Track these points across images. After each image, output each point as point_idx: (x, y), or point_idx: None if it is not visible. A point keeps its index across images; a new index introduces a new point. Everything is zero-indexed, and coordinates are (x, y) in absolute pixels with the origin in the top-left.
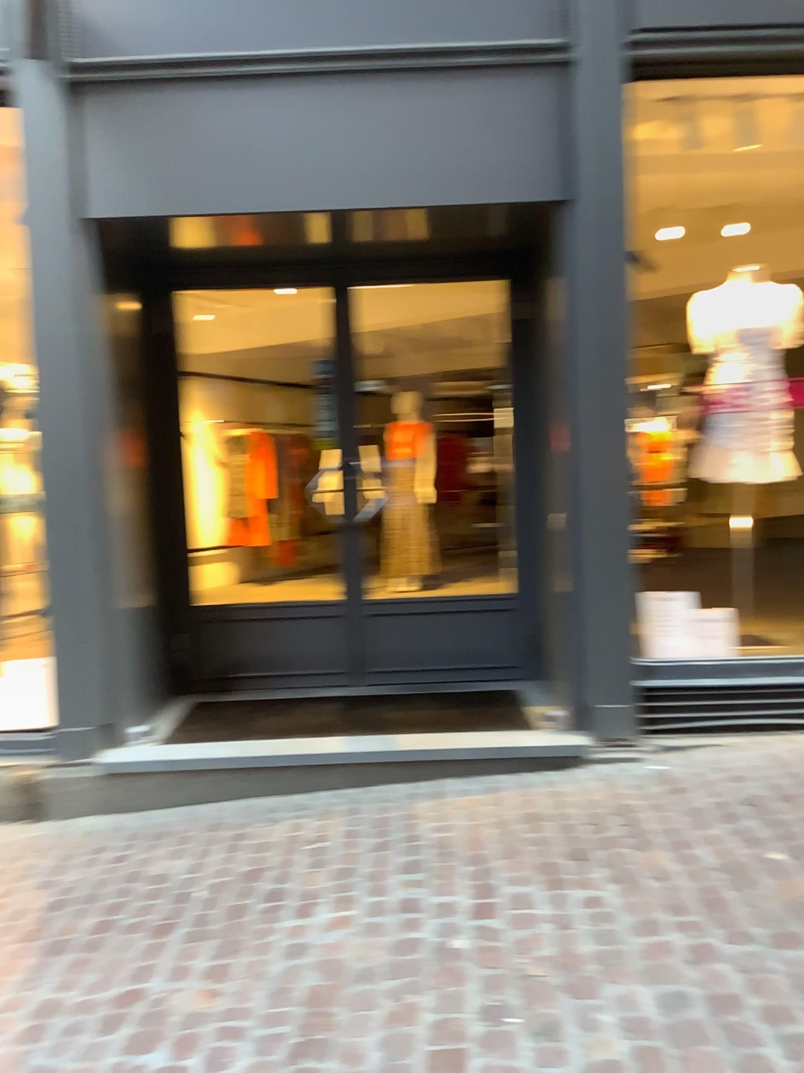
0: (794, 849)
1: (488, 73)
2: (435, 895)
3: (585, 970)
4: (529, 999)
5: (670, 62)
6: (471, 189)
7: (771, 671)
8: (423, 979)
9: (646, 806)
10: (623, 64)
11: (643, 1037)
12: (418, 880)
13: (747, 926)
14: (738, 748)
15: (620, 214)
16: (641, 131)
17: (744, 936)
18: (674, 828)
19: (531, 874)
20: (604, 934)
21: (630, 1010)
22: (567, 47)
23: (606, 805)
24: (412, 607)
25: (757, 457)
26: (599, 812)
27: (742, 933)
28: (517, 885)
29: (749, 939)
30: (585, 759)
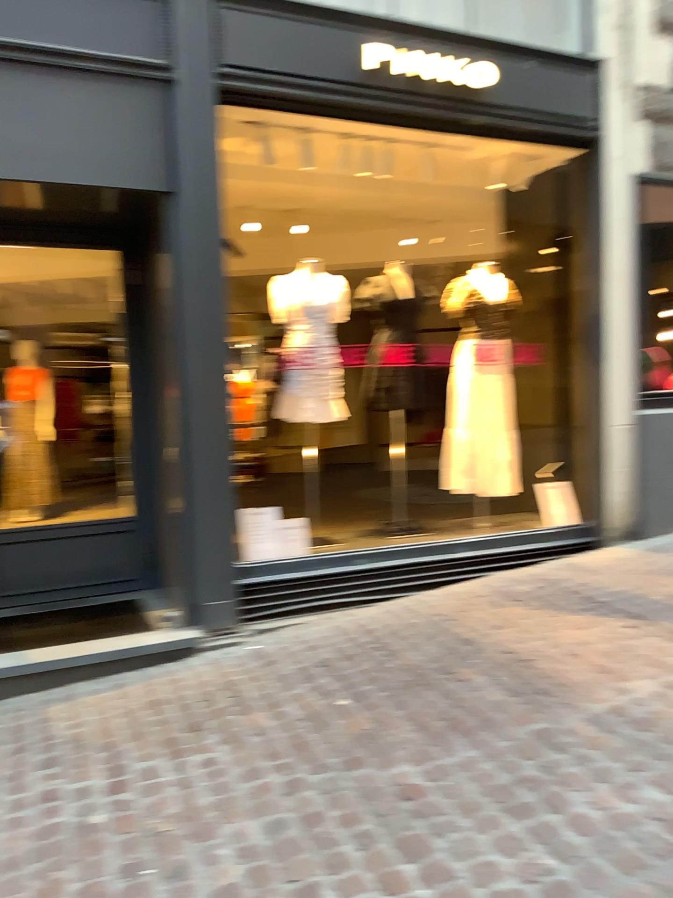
0: (350, 694)
1: (96, 77)
2: (68, 783)
3: (203, 817)
4: (159, 851)
5: (243, 94)
6: (83, 173)
7: (329, 563)
8: (63, 857)
9: (242, 679)
10: (208, 90)
11: (252, 858)
12: (51, 774)
13: (322, 756)
14: (307, 625)
15: (209, 208)
16: (222, 144)
17: (320, 764)
18: (264, 693)
19: (152, 750)
20: (216, 786)
21: (240, 840)
22: (163, 68)
23: (210, 683)
24: (31, 535)
25: (314, 402)
26: (205, 690)
27: (319, 762)
28: (141, 761)
29: (324, 766)
30: (191, 649)
